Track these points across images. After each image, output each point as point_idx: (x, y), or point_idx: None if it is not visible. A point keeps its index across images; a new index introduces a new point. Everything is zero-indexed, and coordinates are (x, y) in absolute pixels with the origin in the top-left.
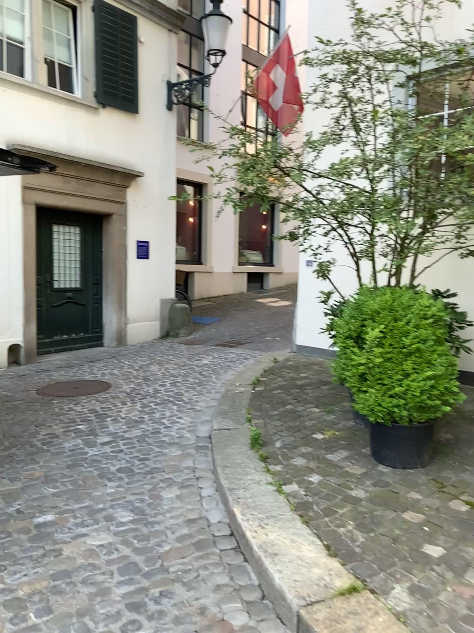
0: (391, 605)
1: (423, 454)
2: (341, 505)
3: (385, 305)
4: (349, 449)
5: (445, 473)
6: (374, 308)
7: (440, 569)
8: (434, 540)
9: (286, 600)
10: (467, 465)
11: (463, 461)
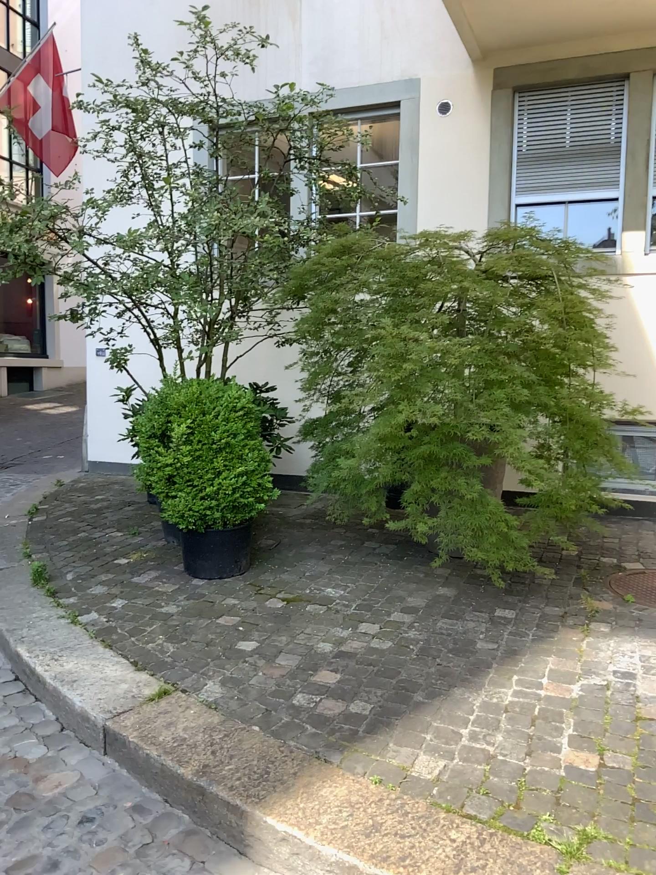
0: (203, 698)
1: (240, 561)
2: (150, 623)
3: (190, 397)
4: (158, 569)
5: (263, 577)
6: (178, 401)
7: (253, 659)
8: (249, 637)
9: (90, 722)
10: (286, 567)
11: (283, 564)
